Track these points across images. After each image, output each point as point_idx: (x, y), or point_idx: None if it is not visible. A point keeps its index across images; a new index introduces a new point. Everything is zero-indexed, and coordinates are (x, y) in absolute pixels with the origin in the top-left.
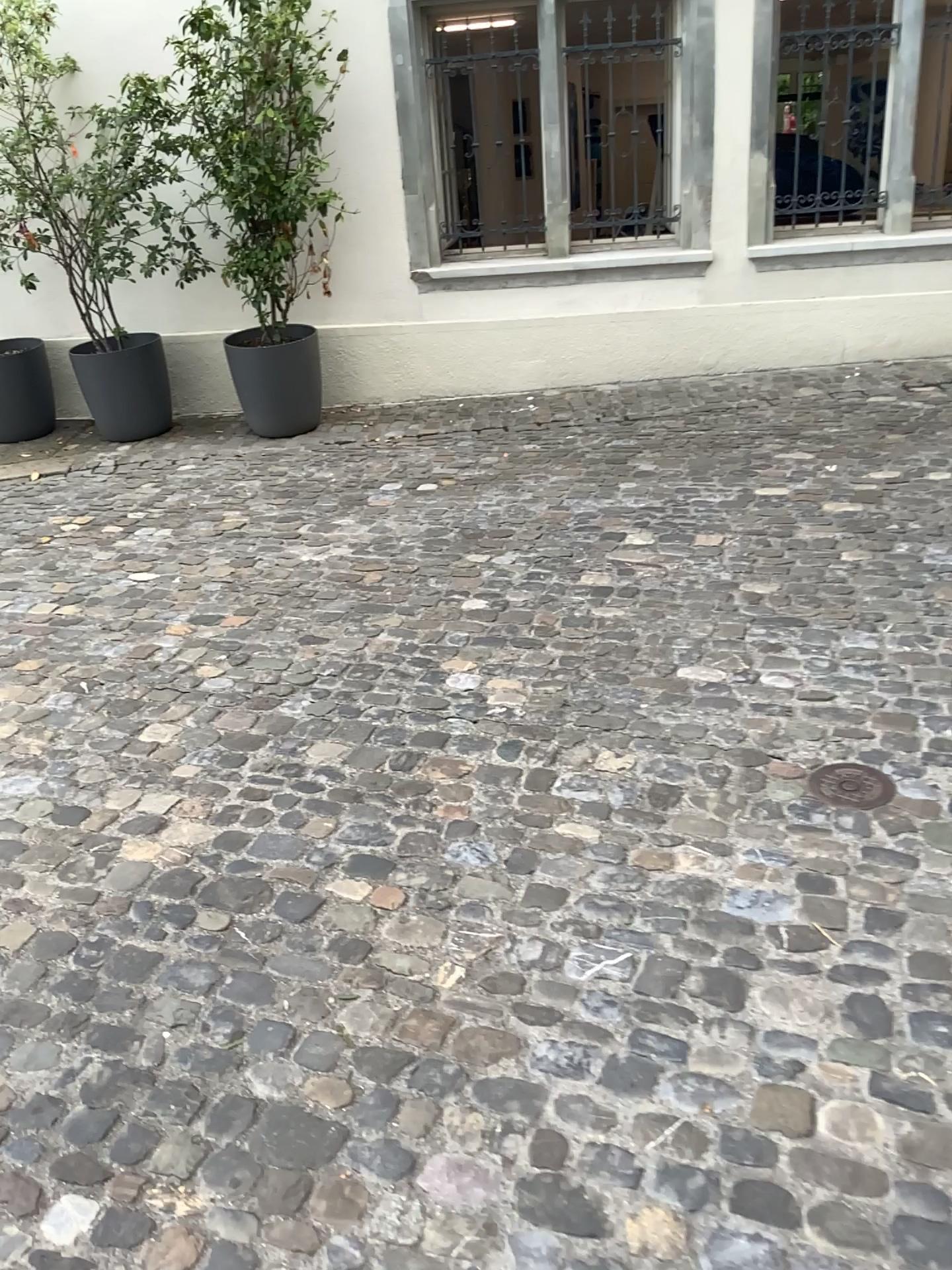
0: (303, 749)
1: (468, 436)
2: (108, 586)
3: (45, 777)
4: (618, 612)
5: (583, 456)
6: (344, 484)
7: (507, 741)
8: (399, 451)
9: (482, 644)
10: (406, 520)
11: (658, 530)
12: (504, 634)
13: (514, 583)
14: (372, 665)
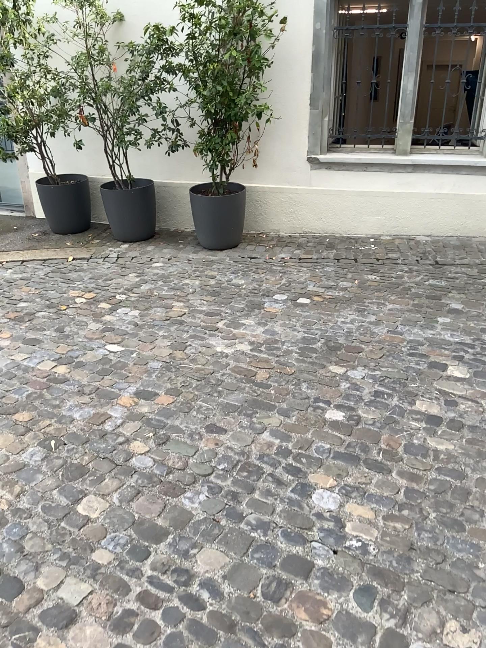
0: (195, 551)
1: (332, 265)
2: (90, 352)
3: (2, 536)
4: (447, 446)
5: (409, 292)
6: (250, 291)
7: (362, 582)
8: (287, 271)
9: (340, 459)
10: (289, 327)
11: (470, 367)
12: (357, 451)
13: (364, 400)
14: (256, 465)
